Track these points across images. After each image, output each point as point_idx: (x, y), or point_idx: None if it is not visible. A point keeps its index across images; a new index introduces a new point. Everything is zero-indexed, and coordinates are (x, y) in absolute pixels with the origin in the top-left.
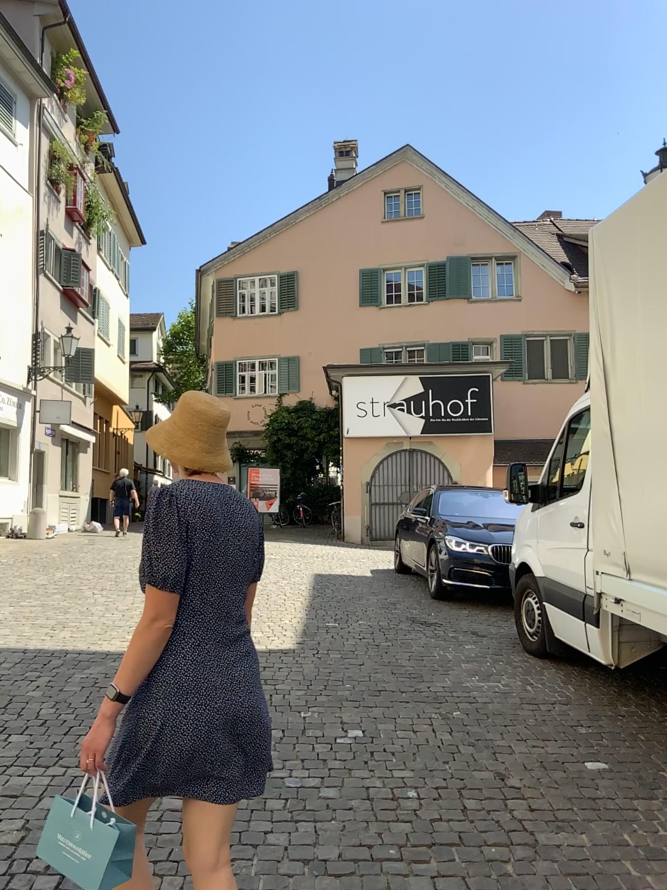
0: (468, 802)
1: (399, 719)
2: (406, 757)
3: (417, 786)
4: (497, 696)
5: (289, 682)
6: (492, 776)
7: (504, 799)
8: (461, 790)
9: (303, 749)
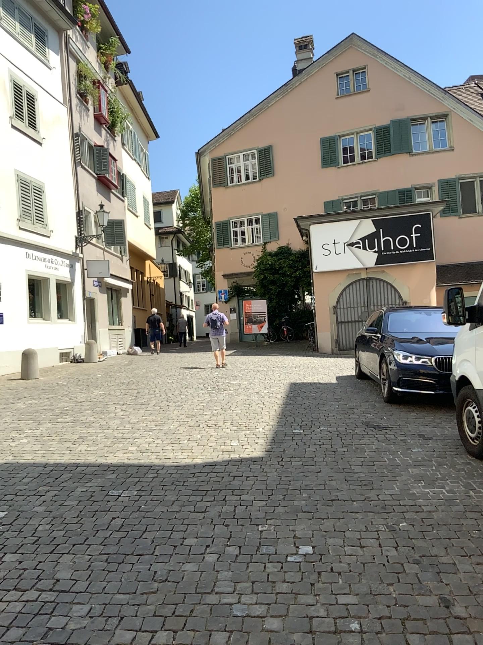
0: (411, 641)
1: (347, 533)
2: (351, 580)
3: (360, 619)
4: (441, 506)
5: (251, 494)
6: (437, 605)
7: (450, 636)
8: (404, 624)
9: (254, 570)
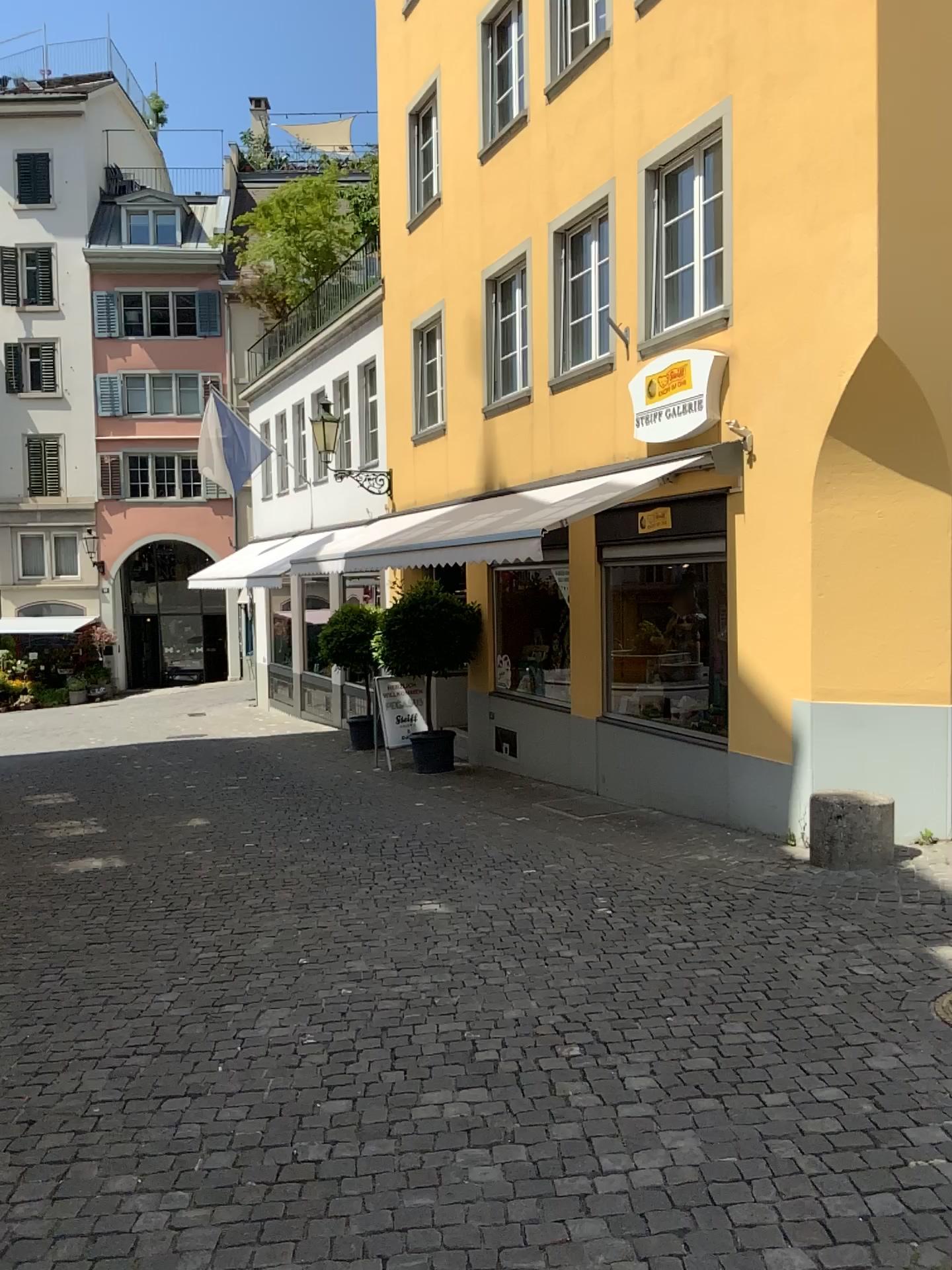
0: None
1: None
2: None
3: None
4: None
5: None
6: None
7: None
8: None
9: None
